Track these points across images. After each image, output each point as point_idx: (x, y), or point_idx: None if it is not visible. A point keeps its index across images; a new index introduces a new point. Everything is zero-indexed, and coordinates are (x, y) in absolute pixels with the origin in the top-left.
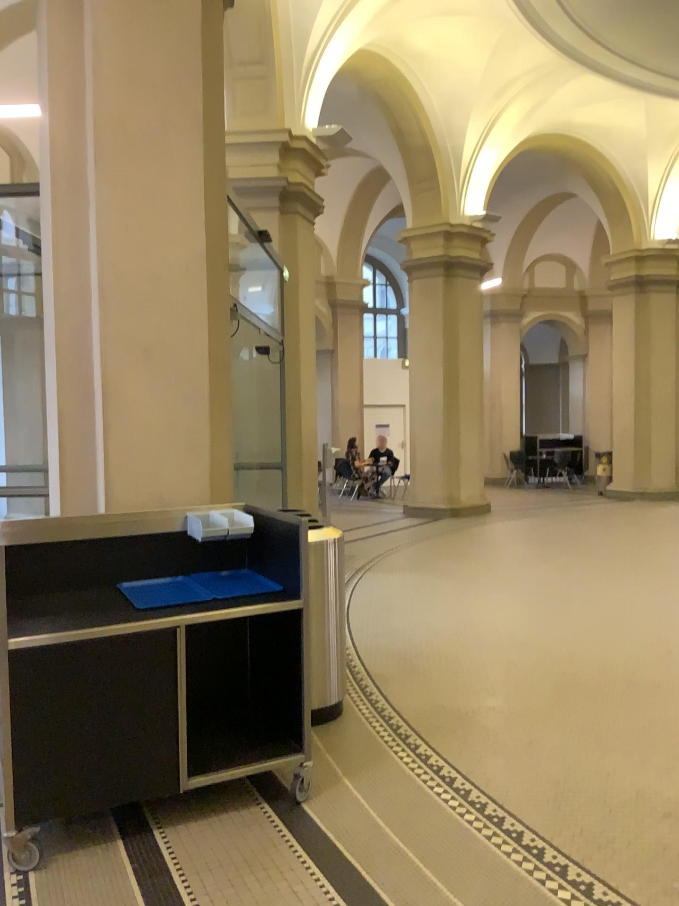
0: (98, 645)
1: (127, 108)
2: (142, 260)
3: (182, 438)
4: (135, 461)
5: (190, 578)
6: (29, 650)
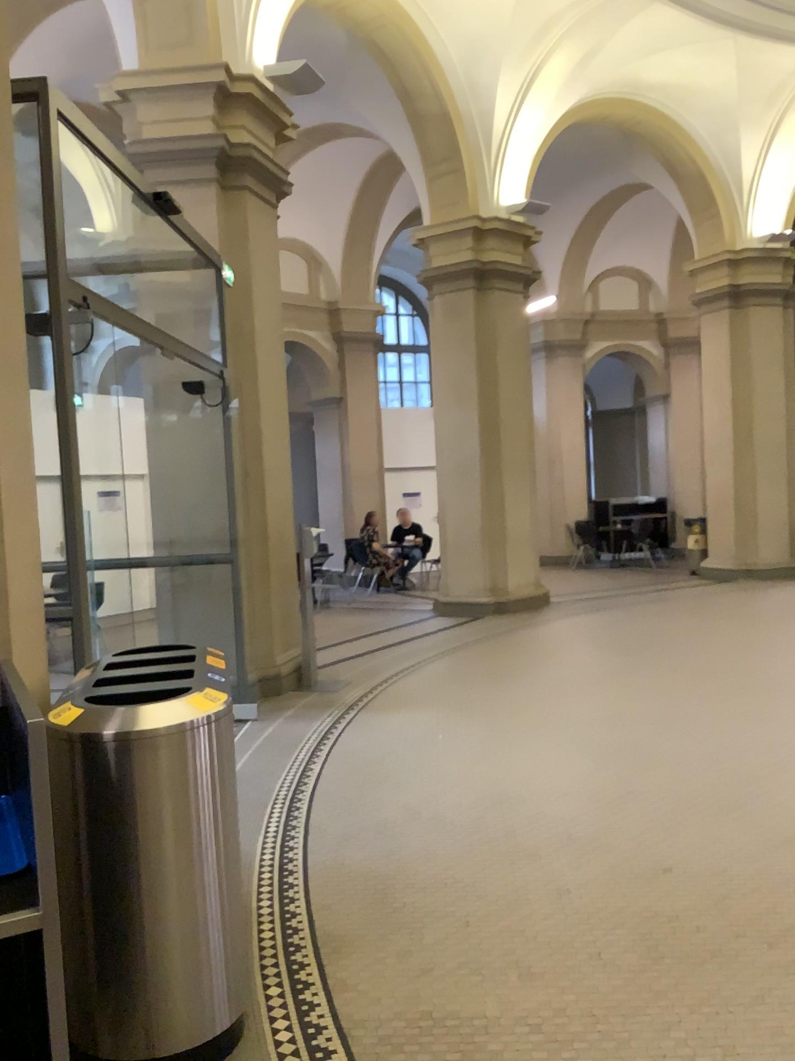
0: None
1: None
2: None
3: None
4: None
5: None
6: None
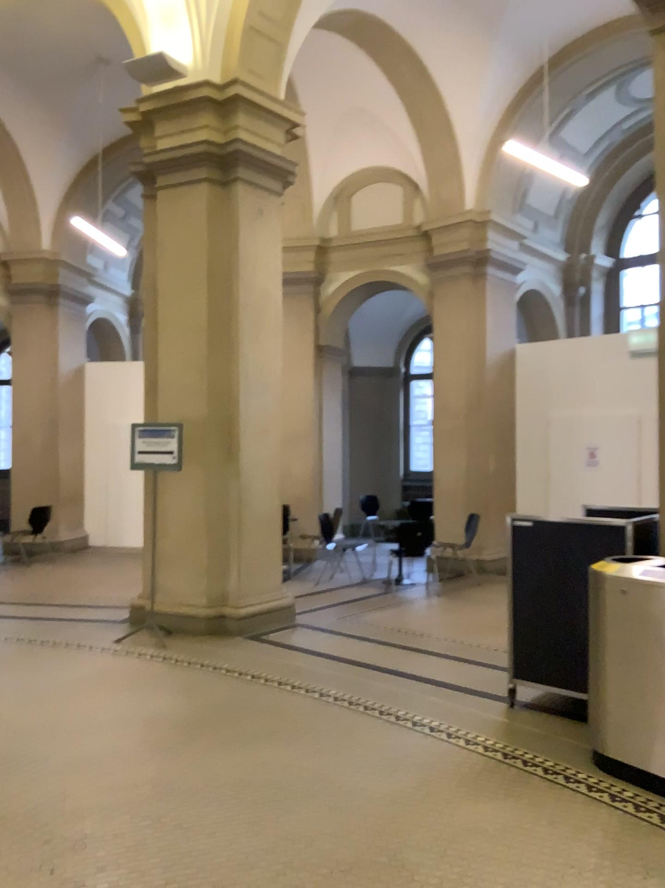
0: None
1: None
2: None
3: None
4: None
5: None
6: None
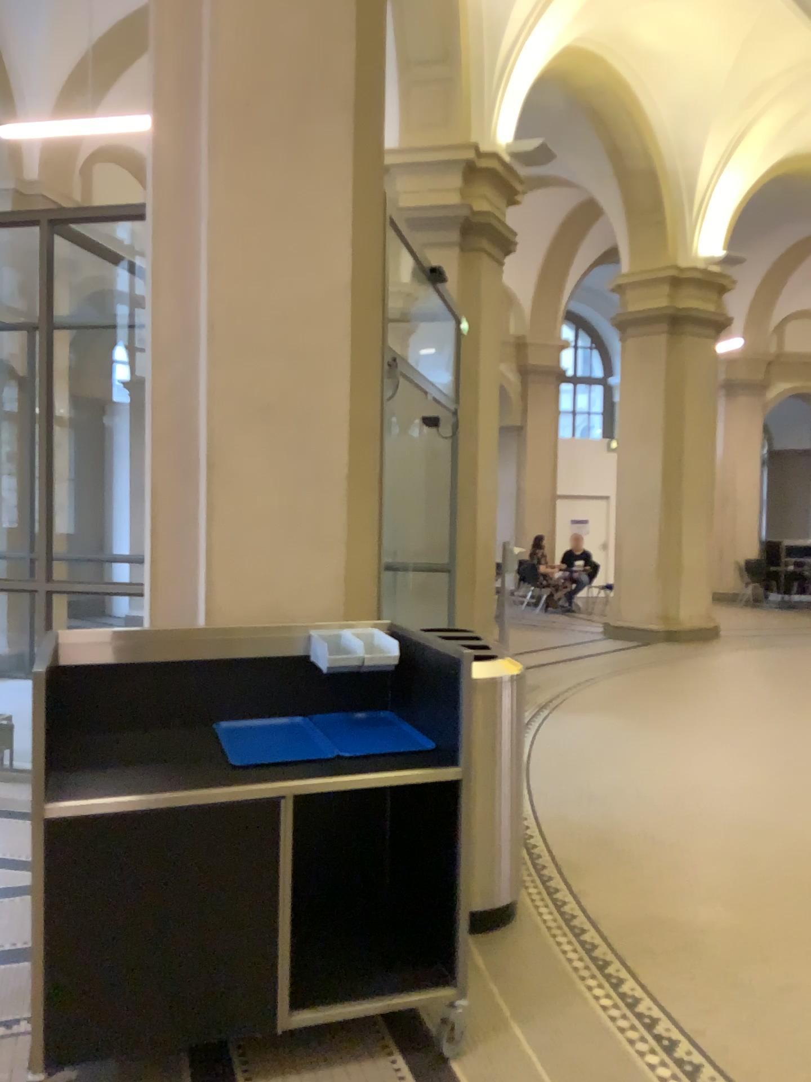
0: (168, 818)
1: (252, 82)
2: (264, 287)
3: (310, 529)
4: (247, 558)
5: (310, 722)
6: (72, 819)
